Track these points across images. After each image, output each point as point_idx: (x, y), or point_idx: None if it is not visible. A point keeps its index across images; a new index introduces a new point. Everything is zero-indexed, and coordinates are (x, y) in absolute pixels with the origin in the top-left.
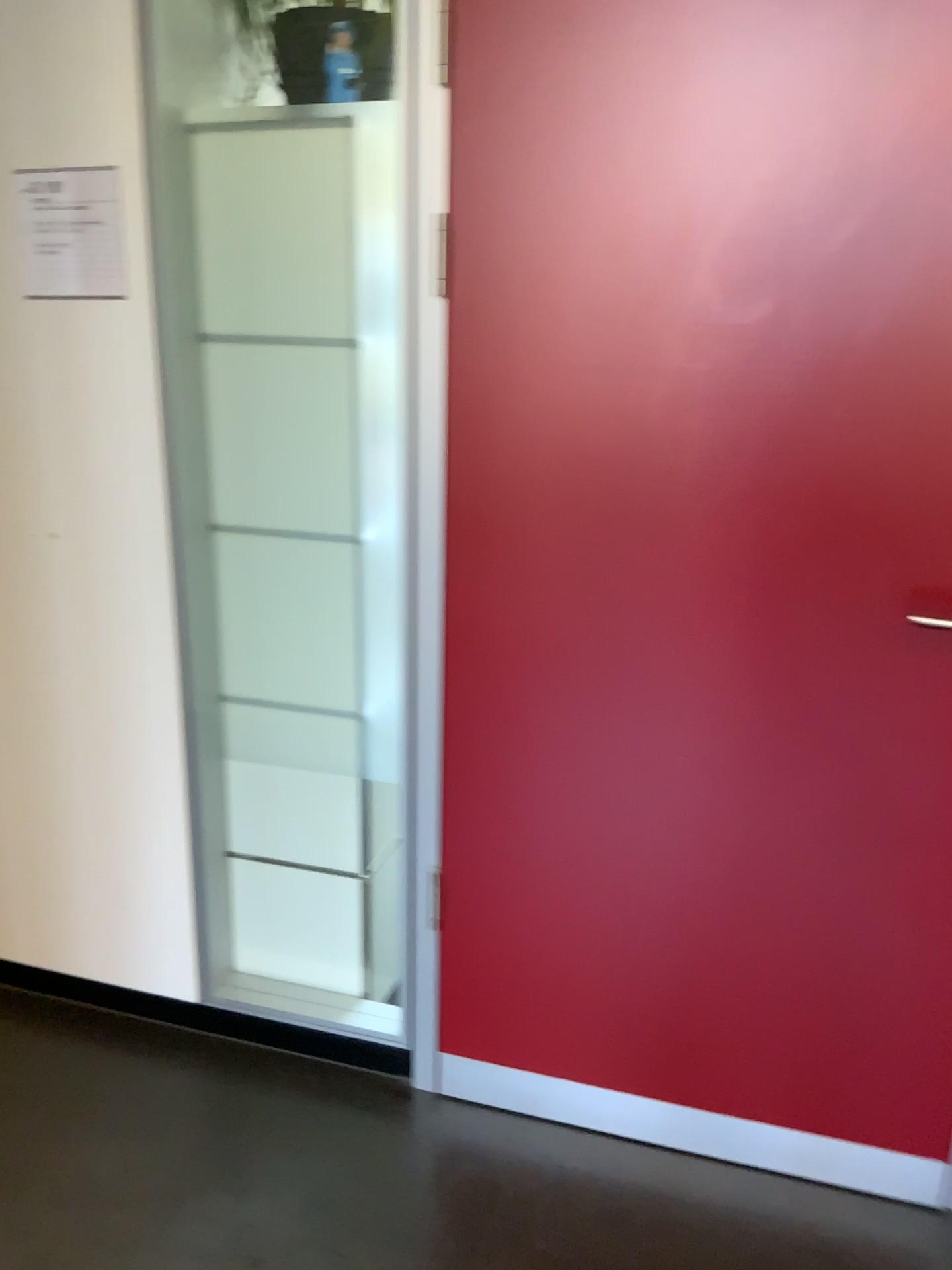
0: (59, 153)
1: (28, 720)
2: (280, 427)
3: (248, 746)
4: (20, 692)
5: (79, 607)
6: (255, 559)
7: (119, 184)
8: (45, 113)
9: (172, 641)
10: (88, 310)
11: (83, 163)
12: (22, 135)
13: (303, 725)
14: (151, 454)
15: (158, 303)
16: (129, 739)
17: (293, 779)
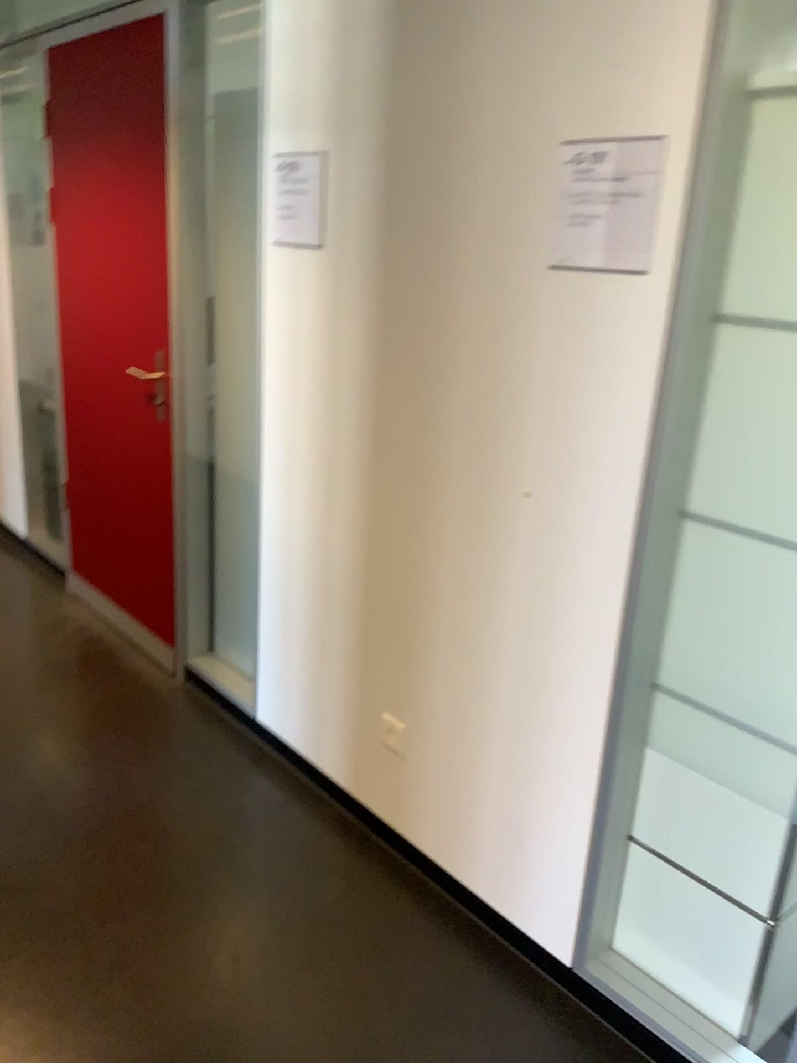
0: (609, 125)
1: (473, 655)
2: (784, 426)
3: (672, 746)
4: (471, 629)
5: (537, 567)
6: (723, 560)
7: (663, 156)
8: (603, 85)
9: (618, 623)
10: (604, 284)
11: (631, 135)
12: (578, 109)
13: (738, 745)
14: (637, 435)
15: (678, 282)
16: (557, 703)
17: (714, 795)
